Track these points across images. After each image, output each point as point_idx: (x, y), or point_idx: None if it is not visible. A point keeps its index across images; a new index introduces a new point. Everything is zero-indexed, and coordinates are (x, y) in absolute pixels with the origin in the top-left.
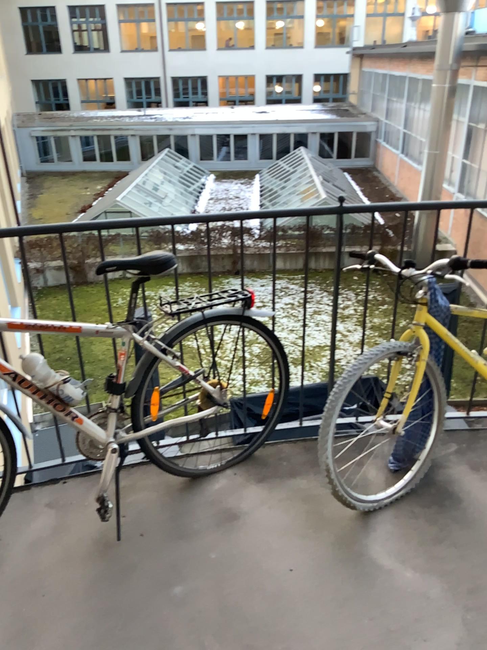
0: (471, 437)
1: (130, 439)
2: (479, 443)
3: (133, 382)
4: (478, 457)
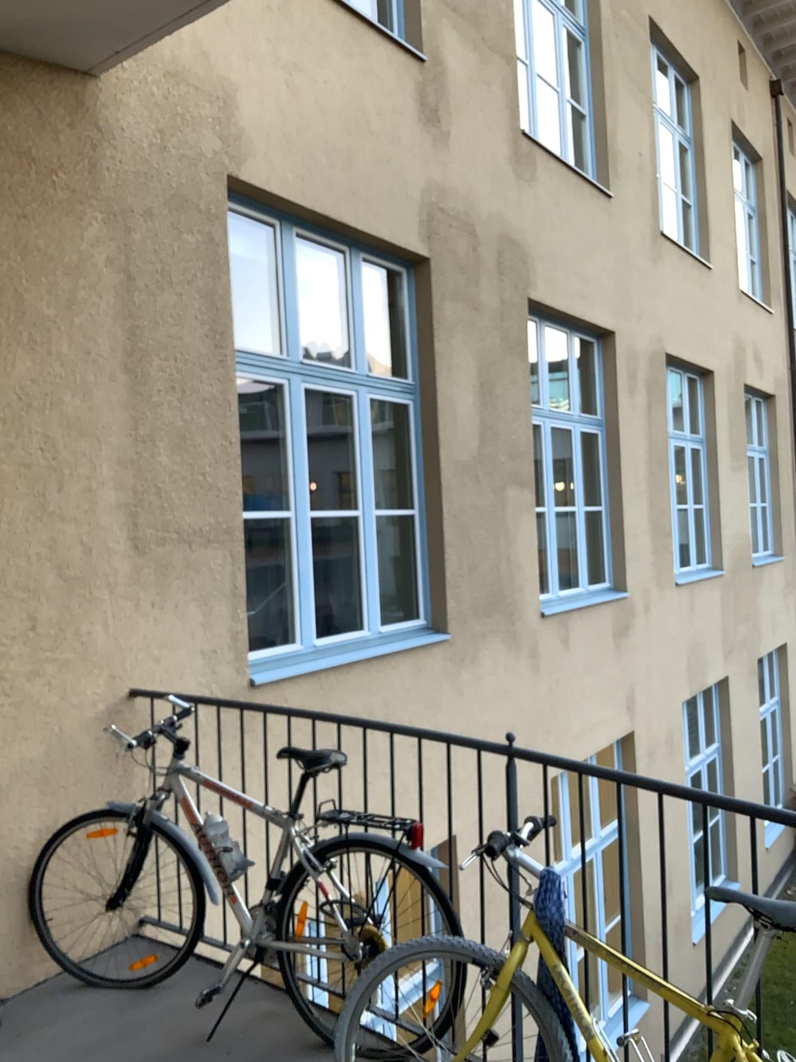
0: None
1: (278, 948)
2: None
3: (289, 882)
4: None
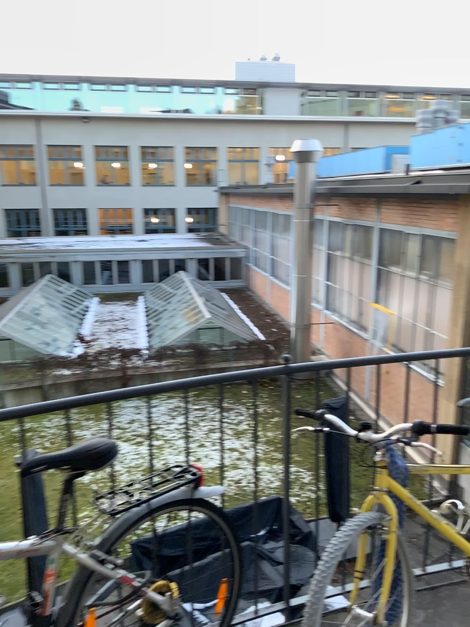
0: (434, 599)
1: None
2: (444, 605)
3: (63, 606)
4: (450, 626)
